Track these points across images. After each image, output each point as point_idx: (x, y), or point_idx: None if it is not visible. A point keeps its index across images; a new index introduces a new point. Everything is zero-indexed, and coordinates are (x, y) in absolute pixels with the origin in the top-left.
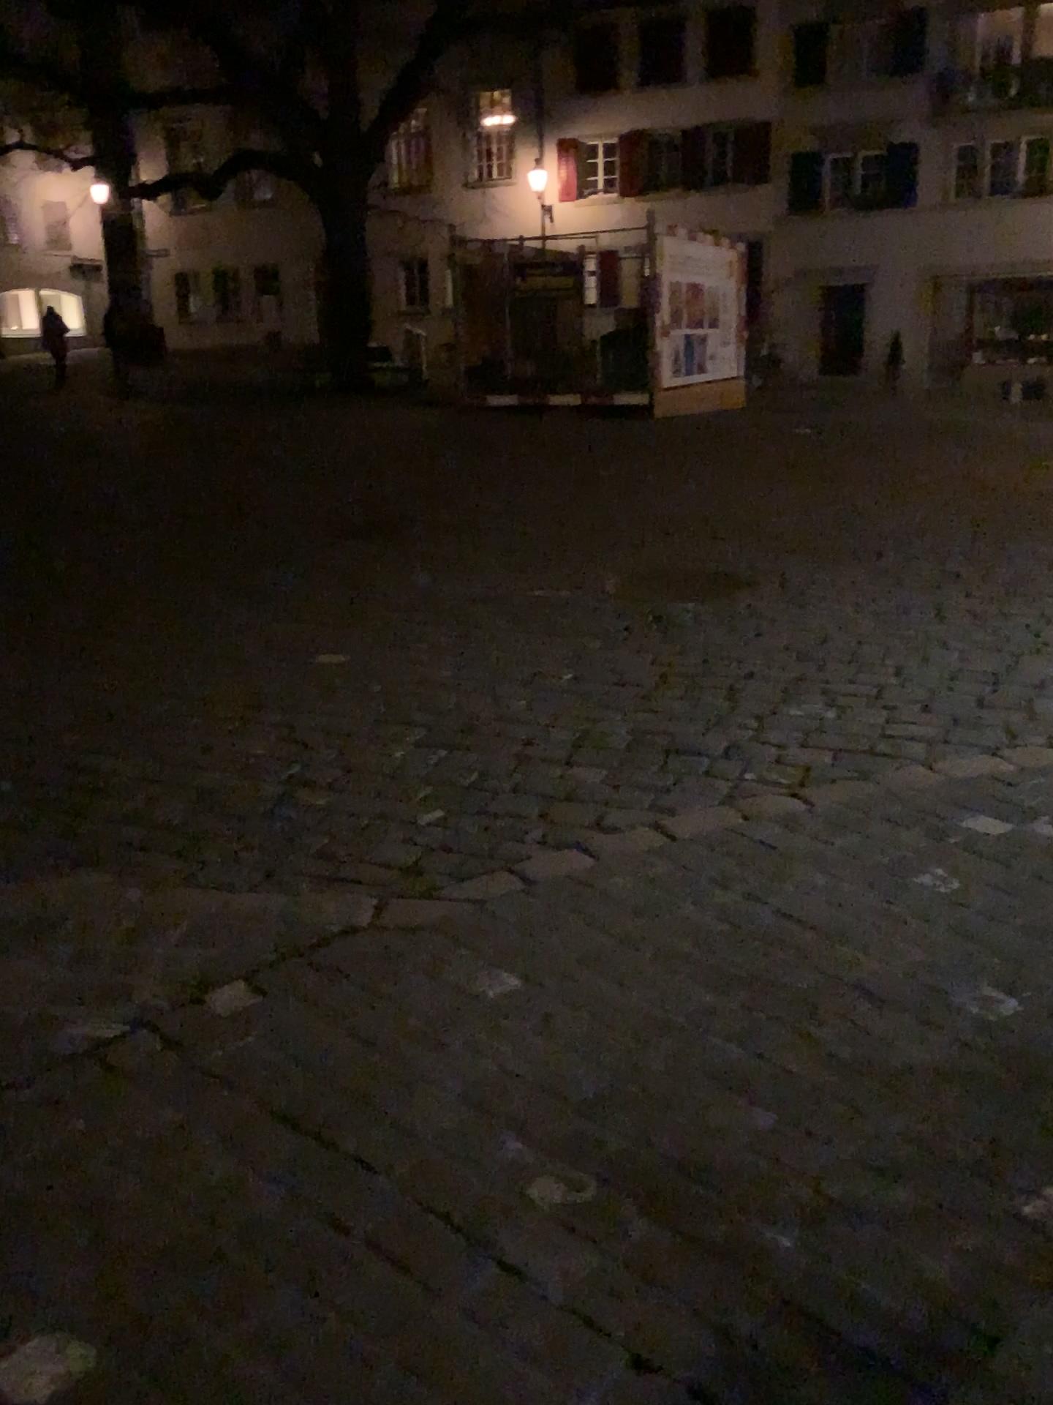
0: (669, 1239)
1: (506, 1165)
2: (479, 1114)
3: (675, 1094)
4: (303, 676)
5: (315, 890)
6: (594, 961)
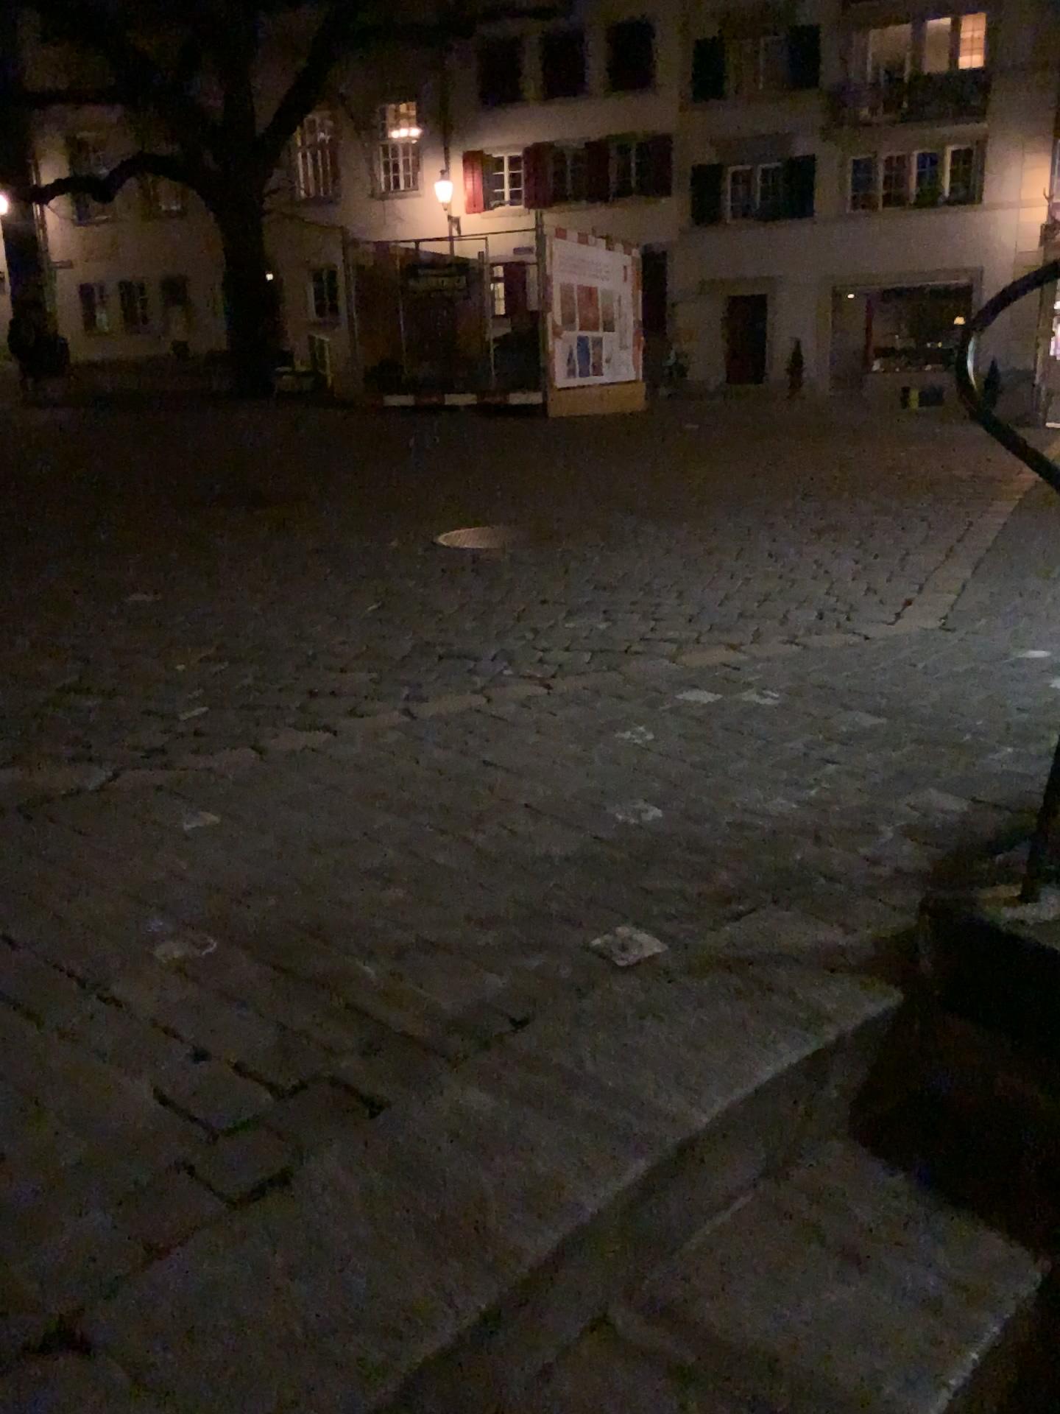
0: (257, 975)
1: (136, 936)
2: (128, 906)
3: (316, 886)
4: (110, 612)
5: (54, 765)
6: (291, 803)
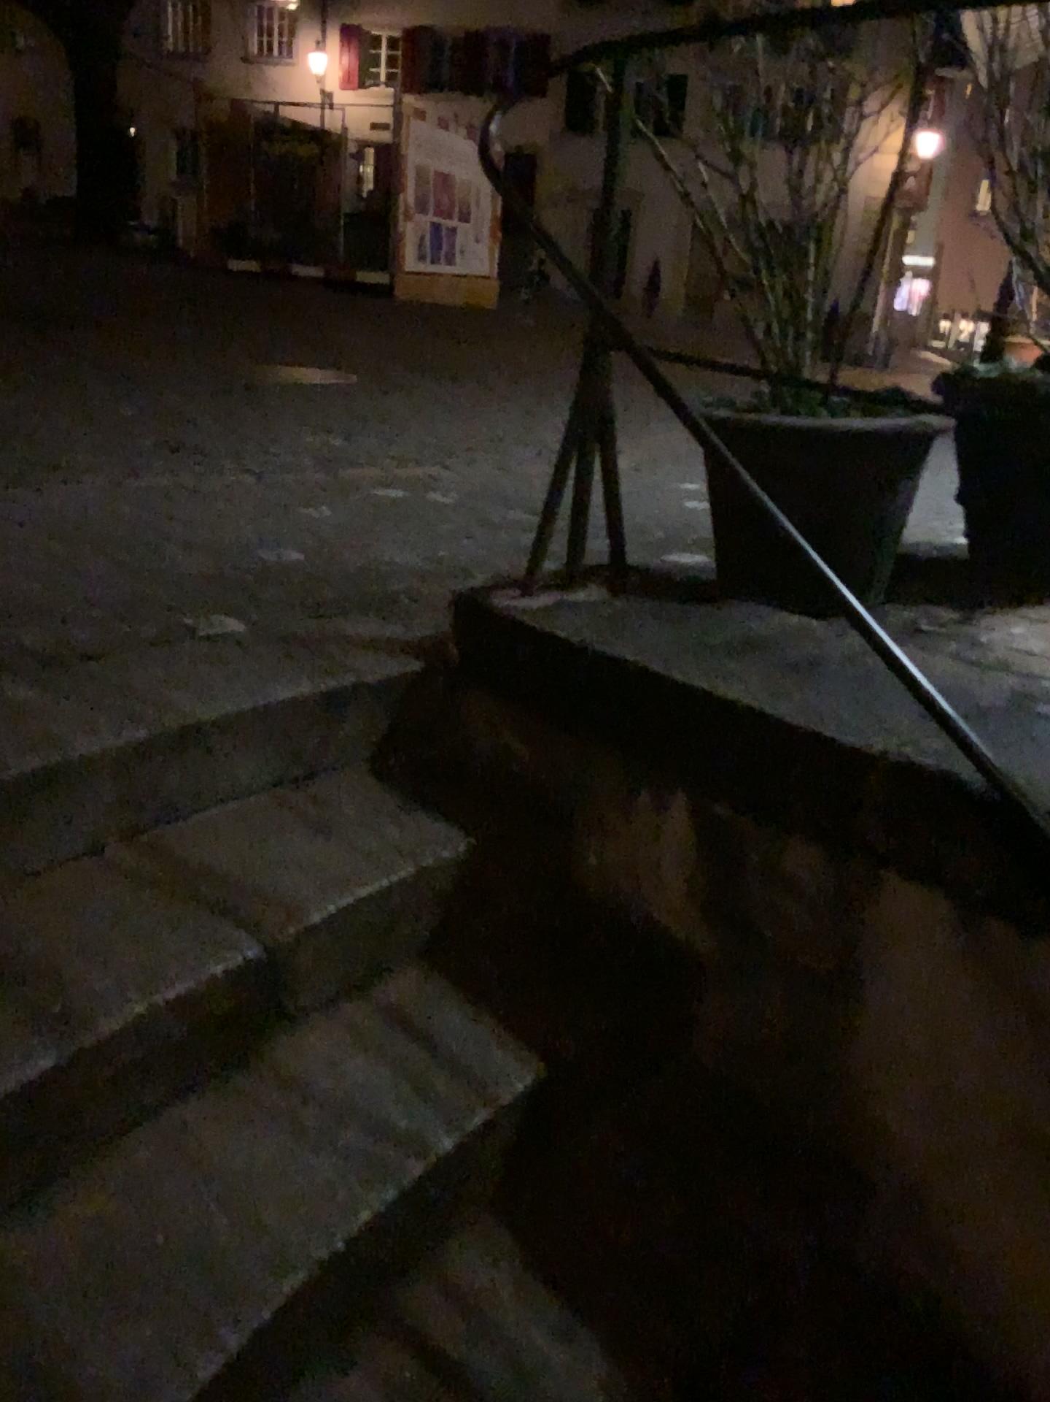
0: None
1: None
2: None
3: None
4: None
5: None
6: None
